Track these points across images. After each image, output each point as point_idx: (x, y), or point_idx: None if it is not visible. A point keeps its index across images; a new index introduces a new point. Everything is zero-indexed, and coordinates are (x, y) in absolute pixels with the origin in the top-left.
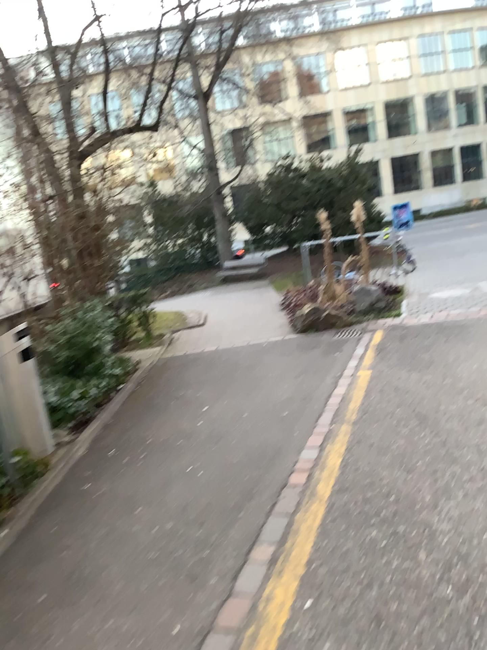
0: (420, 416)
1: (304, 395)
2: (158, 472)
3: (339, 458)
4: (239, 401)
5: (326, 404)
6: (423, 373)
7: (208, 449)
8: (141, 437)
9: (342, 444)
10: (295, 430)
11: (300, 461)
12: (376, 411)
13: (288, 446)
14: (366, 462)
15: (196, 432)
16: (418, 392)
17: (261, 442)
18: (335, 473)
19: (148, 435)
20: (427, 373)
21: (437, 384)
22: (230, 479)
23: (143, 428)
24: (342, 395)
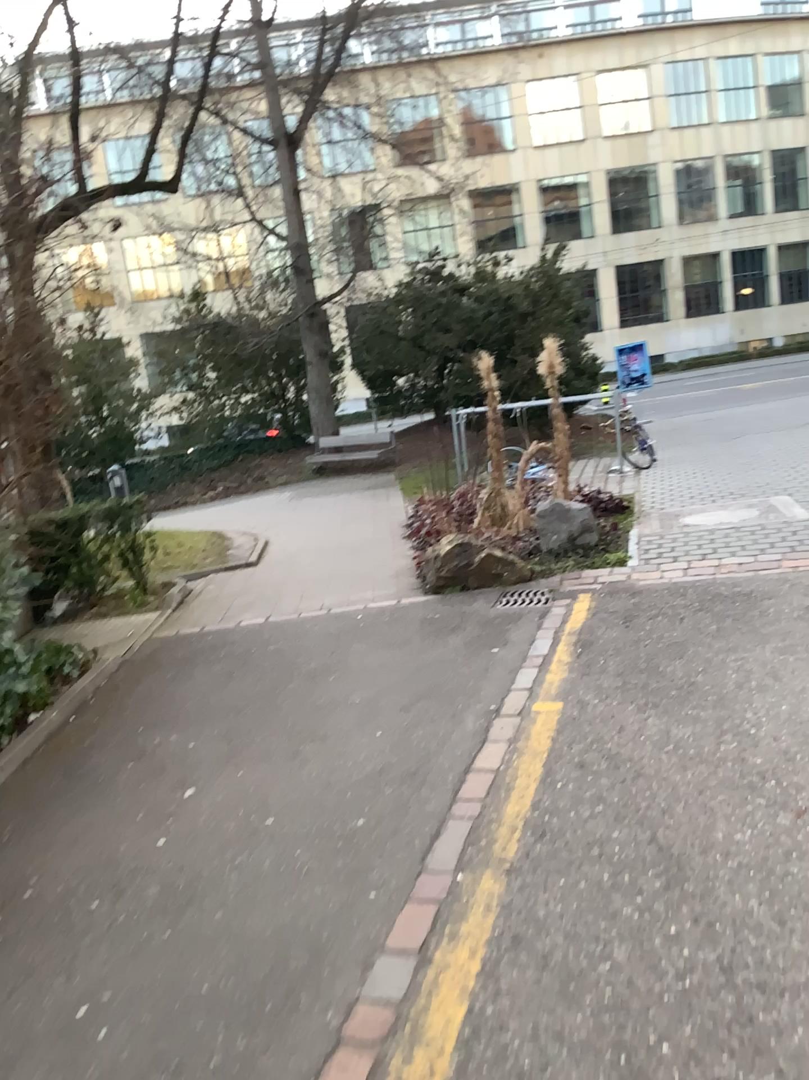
0: (671, 857)
1: (411, 765)
2: (5, 1015)
3: (464, 1001)
4: (269, 771)
5: (457, 797)
6: (674, 721)
7: (157, 931)
8: (20, 875)
9: (478, 946)
10: (373, 879)
11: (363, 1001)
12: (566, 829)
13: (346, 938)
14: (530, 1028)
15: (146, 868)
16: (665, 778)
17: (283, 919)
18: (448, 1065)
19: (37, 869)
20: (685, 722)
21: (707, 758)
22: (174, 1062)
23: (37, 843)
24: (495, 771)
